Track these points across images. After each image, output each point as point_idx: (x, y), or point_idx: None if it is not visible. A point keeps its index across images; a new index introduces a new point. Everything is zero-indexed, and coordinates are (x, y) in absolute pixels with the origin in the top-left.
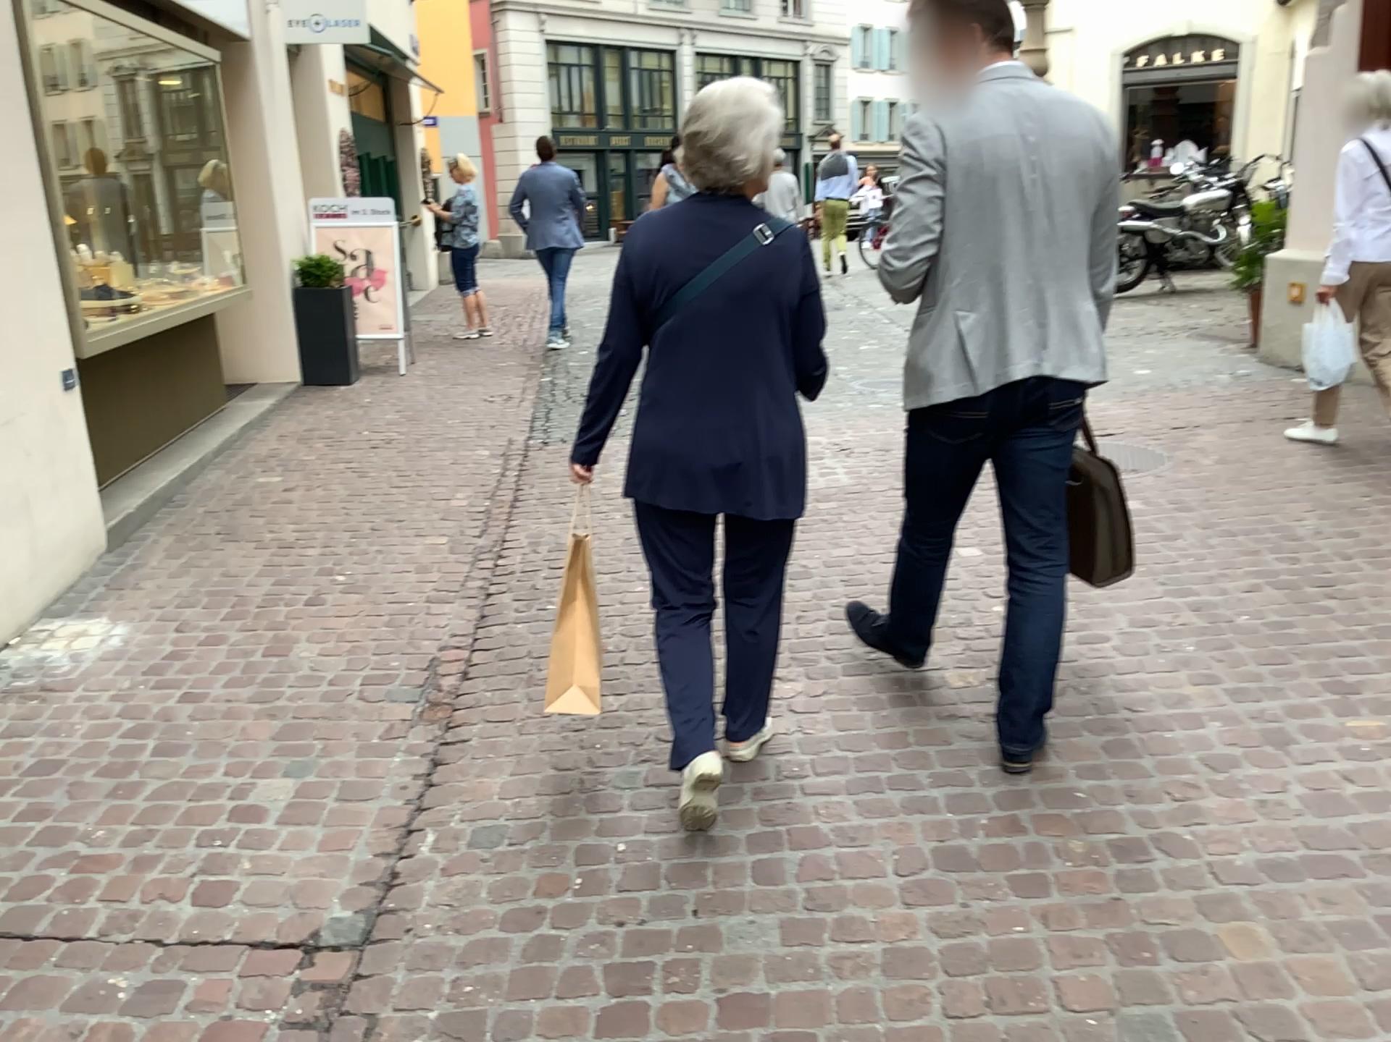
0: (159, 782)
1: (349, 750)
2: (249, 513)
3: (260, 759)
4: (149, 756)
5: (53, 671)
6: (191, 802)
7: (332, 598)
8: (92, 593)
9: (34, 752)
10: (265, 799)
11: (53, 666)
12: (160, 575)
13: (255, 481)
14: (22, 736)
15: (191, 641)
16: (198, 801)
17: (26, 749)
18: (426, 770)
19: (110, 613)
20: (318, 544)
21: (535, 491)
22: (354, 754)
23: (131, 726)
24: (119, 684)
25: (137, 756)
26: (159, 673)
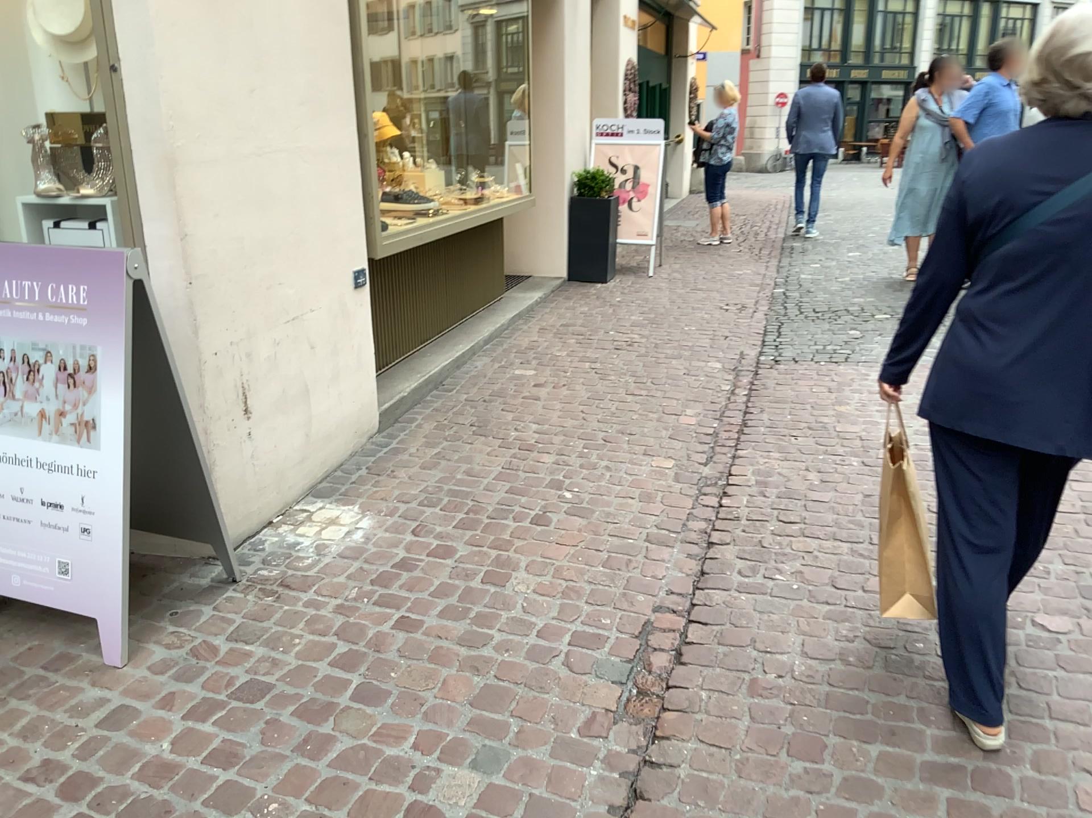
0: (347, 744)
1: (544, 746)
2: (500, 407)
3: (451, 733)
4: (347, 702)
5: (296, 563)
6: (371, 784)
7: (557, 520)
8: (353, 475)
9: (249, 669)
10: (444, 802)
11: (298, 557)
12: (413, 464)
13: (512, 374)
14: (246, 644)
15: (420, 551)
16: (378, 784)
17: (243, 664)
18: (625, 801)
19: (361, 502)
20: (553, 452)
21: (767, 420)
22: (548, 754)
23: (342, 652)
24: (345, 594)
25: (336, 699)
26: (382, 588)
